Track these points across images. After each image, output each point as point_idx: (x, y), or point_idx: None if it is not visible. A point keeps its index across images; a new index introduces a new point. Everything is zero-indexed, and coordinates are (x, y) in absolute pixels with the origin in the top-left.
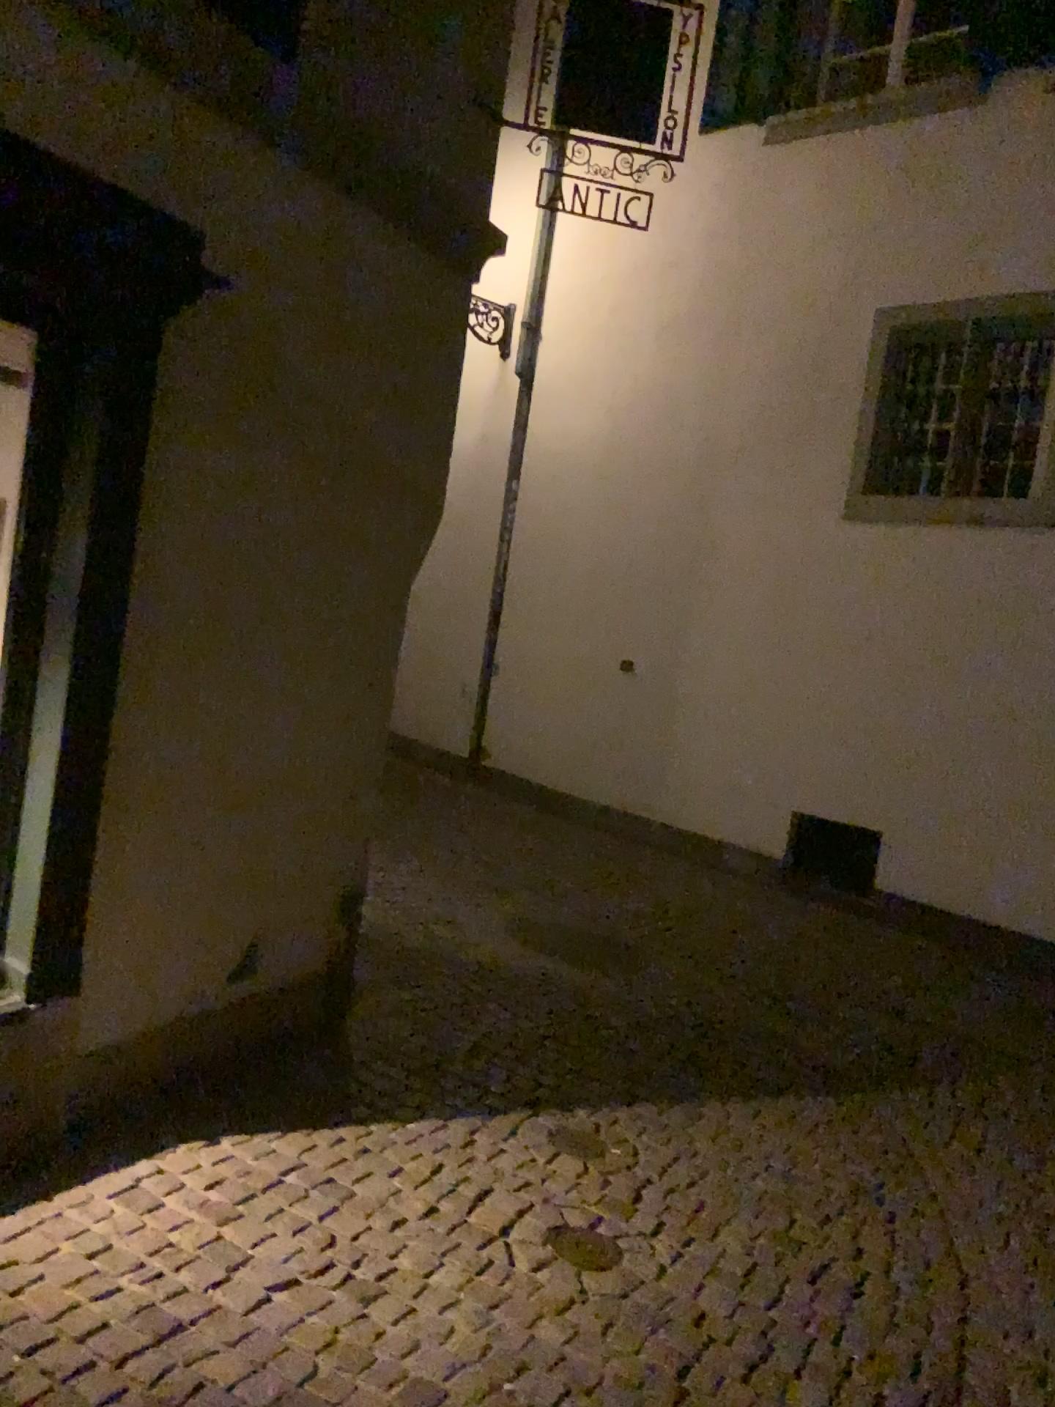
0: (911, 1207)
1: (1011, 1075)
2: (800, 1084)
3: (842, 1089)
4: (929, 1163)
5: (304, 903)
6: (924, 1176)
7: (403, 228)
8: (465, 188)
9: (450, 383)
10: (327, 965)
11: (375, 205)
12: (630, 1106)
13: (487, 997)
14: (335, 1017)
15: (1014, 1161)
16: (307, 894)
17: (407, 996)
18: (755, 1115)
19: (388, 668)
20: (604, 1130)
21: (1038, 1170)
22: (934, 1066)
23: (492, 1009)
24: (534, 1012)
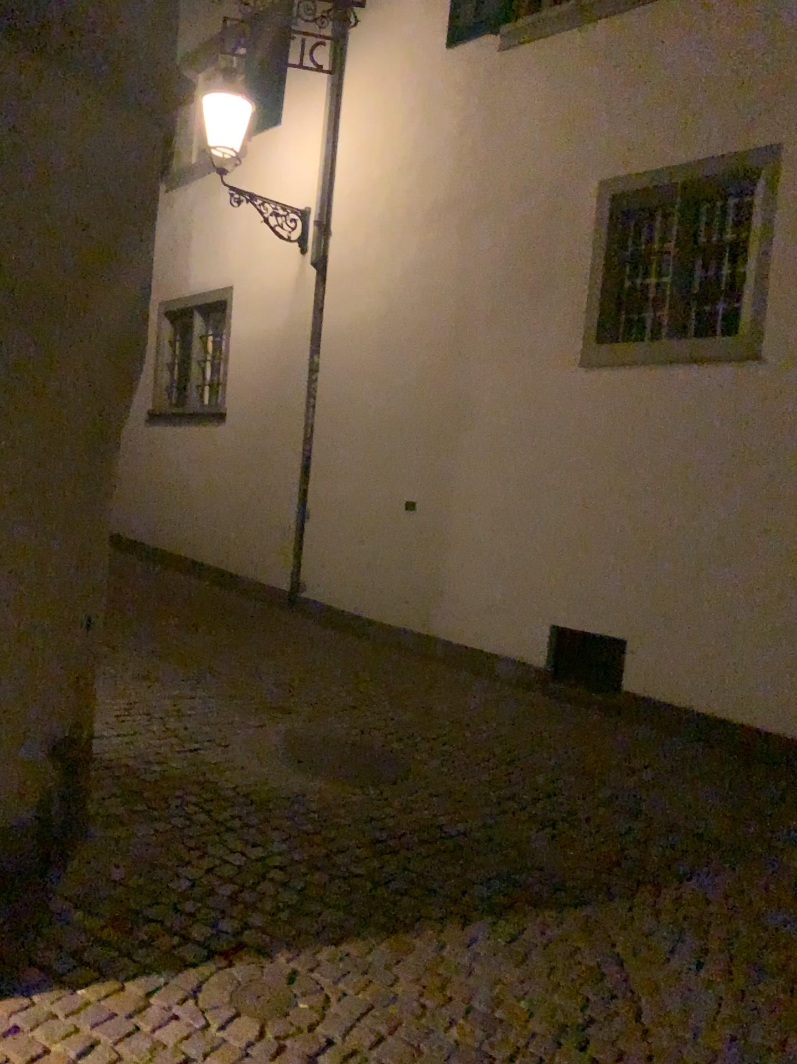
0: (617, 1053)
1: (736, 875)
2: (525, 901)
3: (567, 904)
4: (644, 991)
5: (0, 752)
6: (637, 1010)
7: (60, 63)
8: (139, 32)
9: (139, 228)
10: (39, 811)
11: (16, 34)
12: (336, 945)
13: (225, 826)
14: (47, 863)
15: (734, 981)
16: (3, 743)
17: (142, 830)
18: (469, 943)
19: (90, 511)
20: (299, 979)
21: (759, 991)
22: (664, 868)
23: (226, 840)
24: (268, 839)
